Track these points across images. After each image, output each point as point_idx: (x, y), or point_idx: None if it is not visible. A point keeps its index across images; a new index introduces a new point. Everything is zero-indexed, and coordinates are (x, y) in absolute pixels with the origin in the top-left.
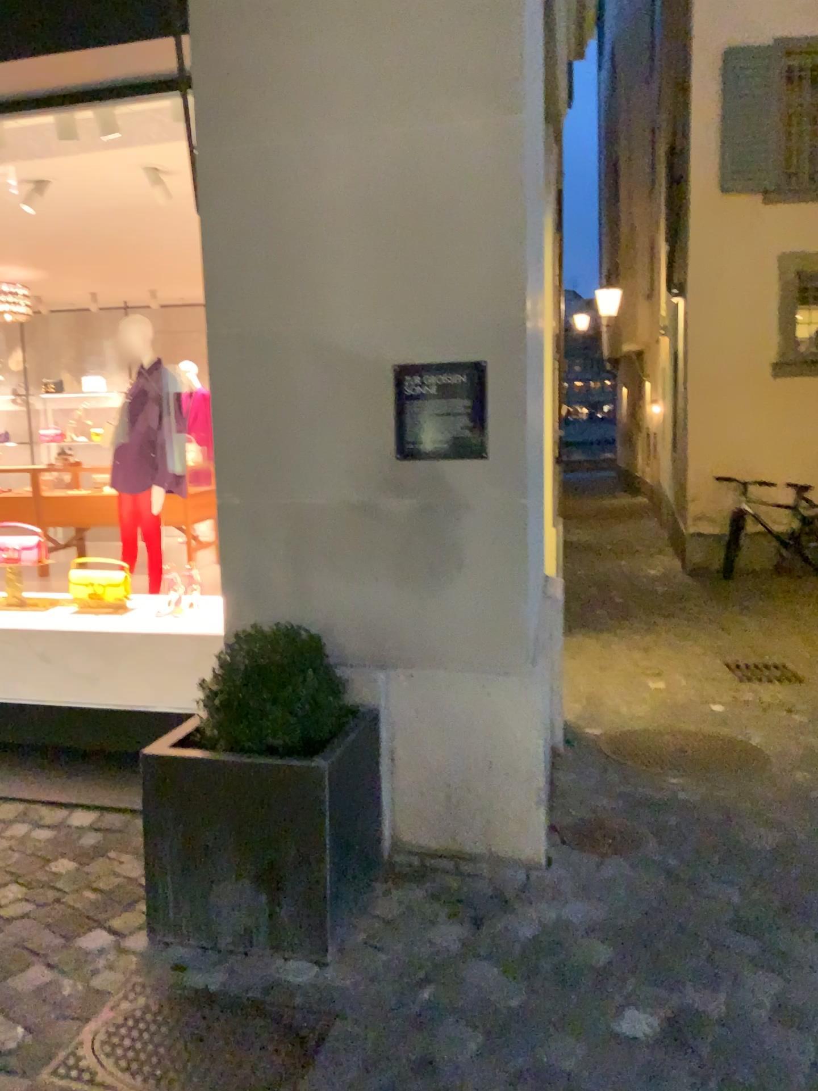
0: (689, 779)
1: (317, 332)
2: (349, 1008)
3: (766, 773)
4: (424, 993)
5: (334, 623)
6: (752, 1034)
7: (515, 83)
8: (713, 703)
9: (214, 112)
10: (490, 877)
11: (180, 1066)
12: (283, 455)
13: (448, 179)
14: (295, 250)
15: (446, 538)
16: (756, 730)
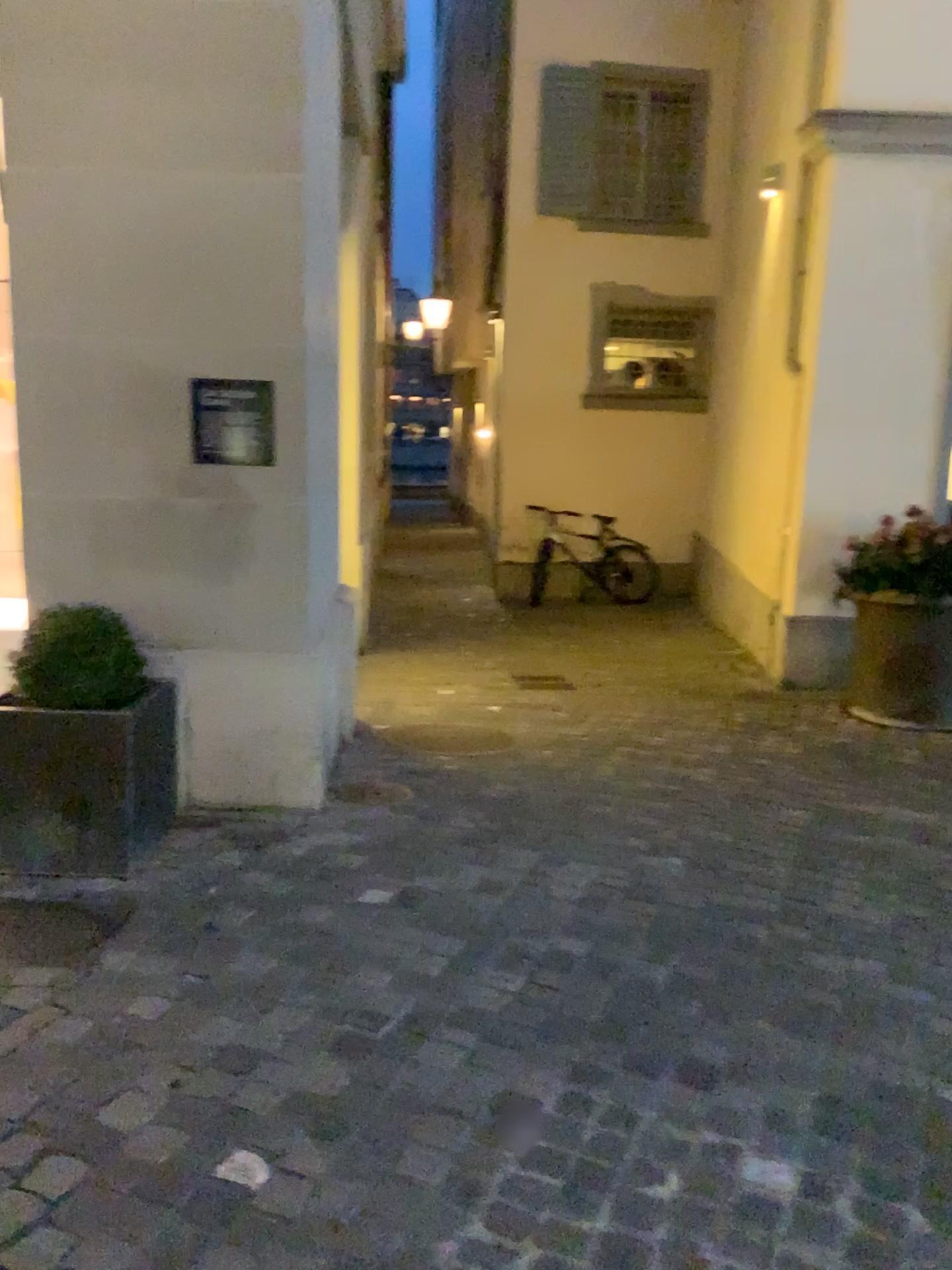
0: (451, 755)
1: (120, 342)
2: (147, 899)
3: (517, 750)
4: (209, 888)
5: (132, 606)
6: (457, 897)
7: (300, 144)
8: (486, 702)
9: (21, 127)
10: (270, 820)
11: (7, 938)
12: (86, 452)
13: (242, 219)
14: (99, 265)
15: (236, 531)
16: (518, 721)
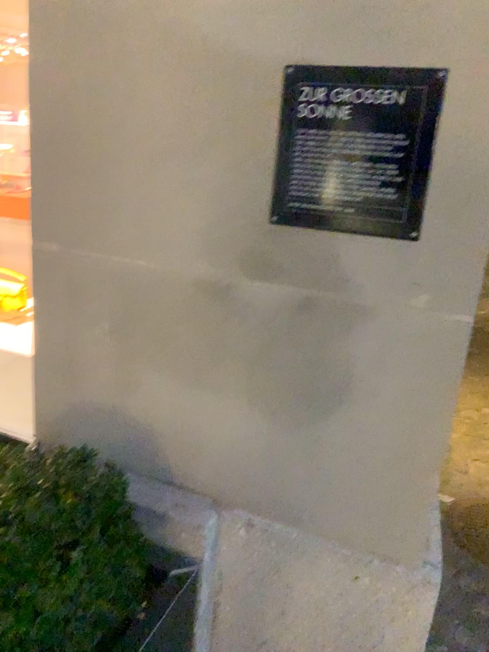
0: None
1: (171, 3)
2: None
3: None
4: None
5: (157, 429)
6: None
7: None
8: None
9: None
10: None
11: None
12: (110, 193)
13: None
14: None
15: (326, 350)
16: None
